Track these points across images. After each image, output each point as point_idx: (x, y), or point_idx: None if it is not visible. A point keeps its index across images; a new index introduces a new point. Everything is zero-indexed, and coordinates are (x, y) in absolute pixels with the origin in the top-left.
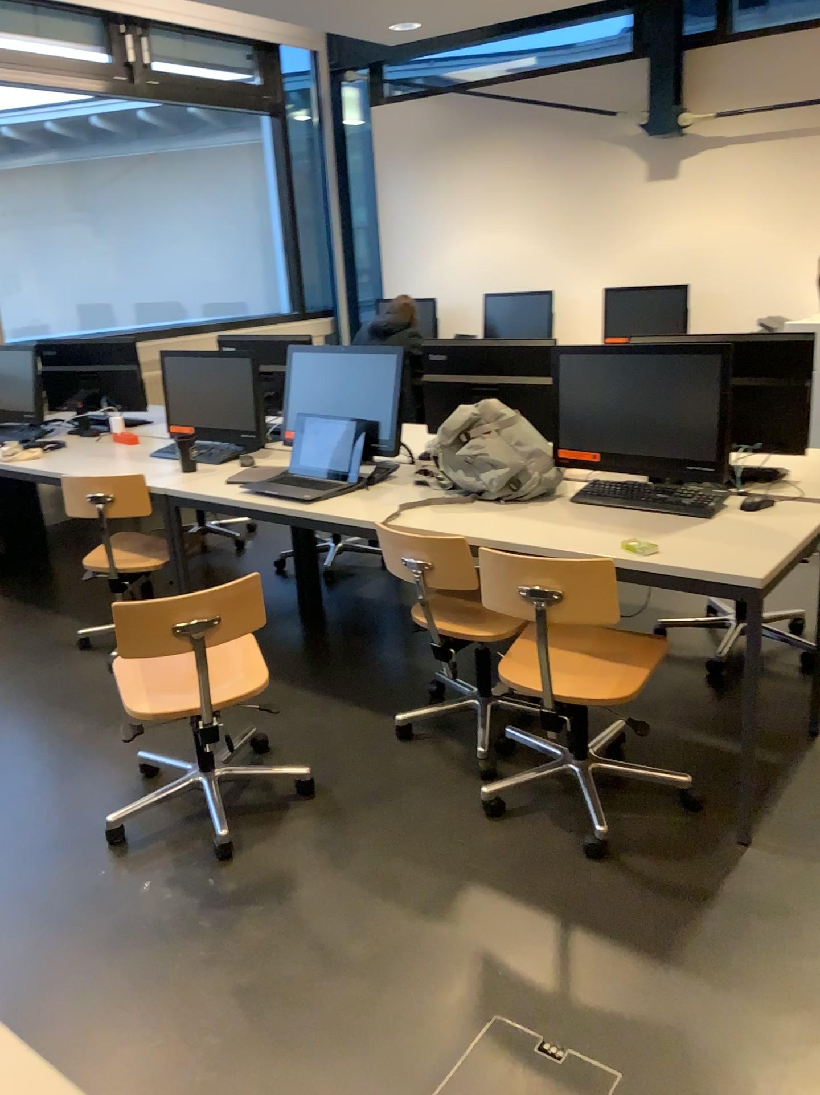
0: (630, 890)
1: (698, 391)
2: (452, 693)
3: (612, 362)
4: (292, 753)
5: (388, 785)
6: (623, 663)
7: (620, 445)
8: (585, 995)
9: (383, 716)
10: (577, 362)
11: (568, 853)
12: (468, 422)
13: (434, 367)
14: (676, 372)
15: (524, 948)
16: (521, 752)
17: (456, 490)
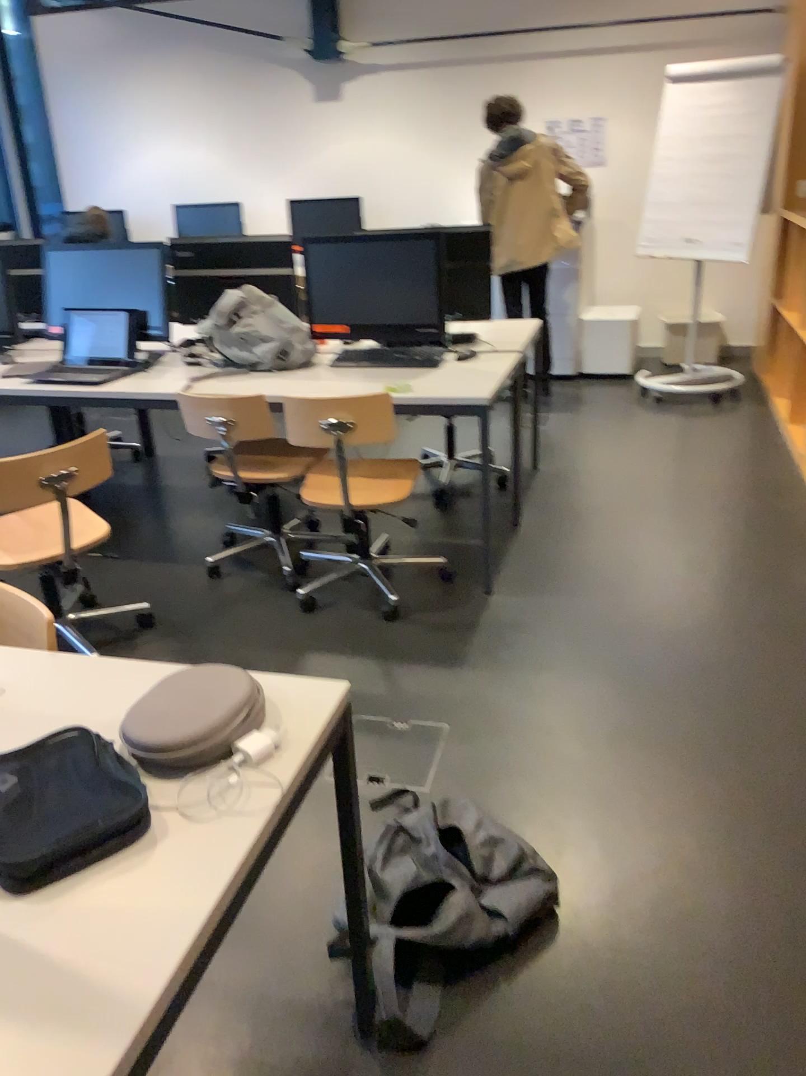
0: (417, 633)
1: (417, 272)
2: (240, 540)
3: (348, 252)
4: (118, 601)
5: (212, 608)
6: (389, 480)
7: (359, 319)
8: (406, 694)
9: (186, 564)
10: (318, 254)
11: (367, 622)
12: (232, 308)
13: (181, 266)
14: (399, 258)
15: (356, 680)
16: (312, 568)
17: (227, 366)
